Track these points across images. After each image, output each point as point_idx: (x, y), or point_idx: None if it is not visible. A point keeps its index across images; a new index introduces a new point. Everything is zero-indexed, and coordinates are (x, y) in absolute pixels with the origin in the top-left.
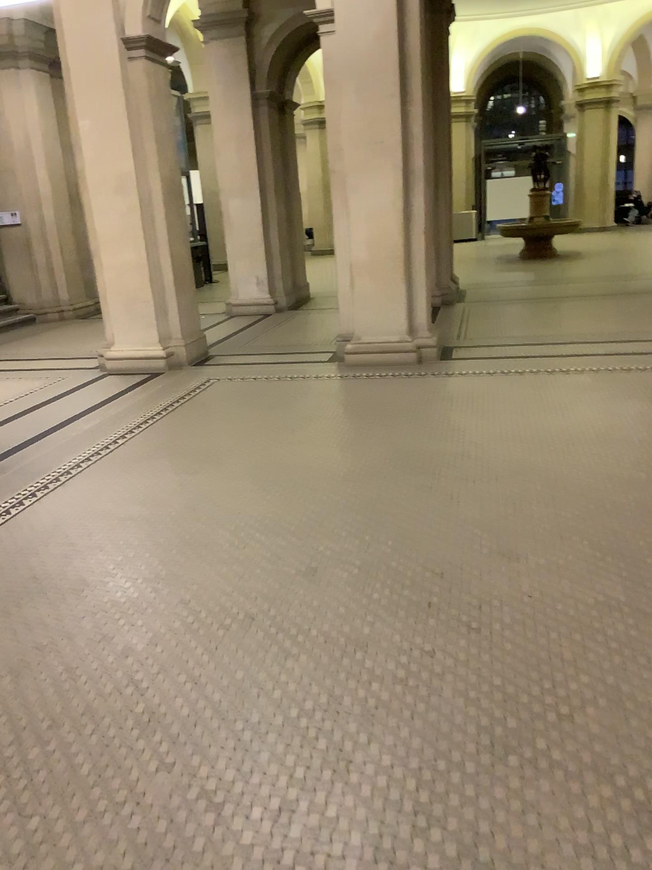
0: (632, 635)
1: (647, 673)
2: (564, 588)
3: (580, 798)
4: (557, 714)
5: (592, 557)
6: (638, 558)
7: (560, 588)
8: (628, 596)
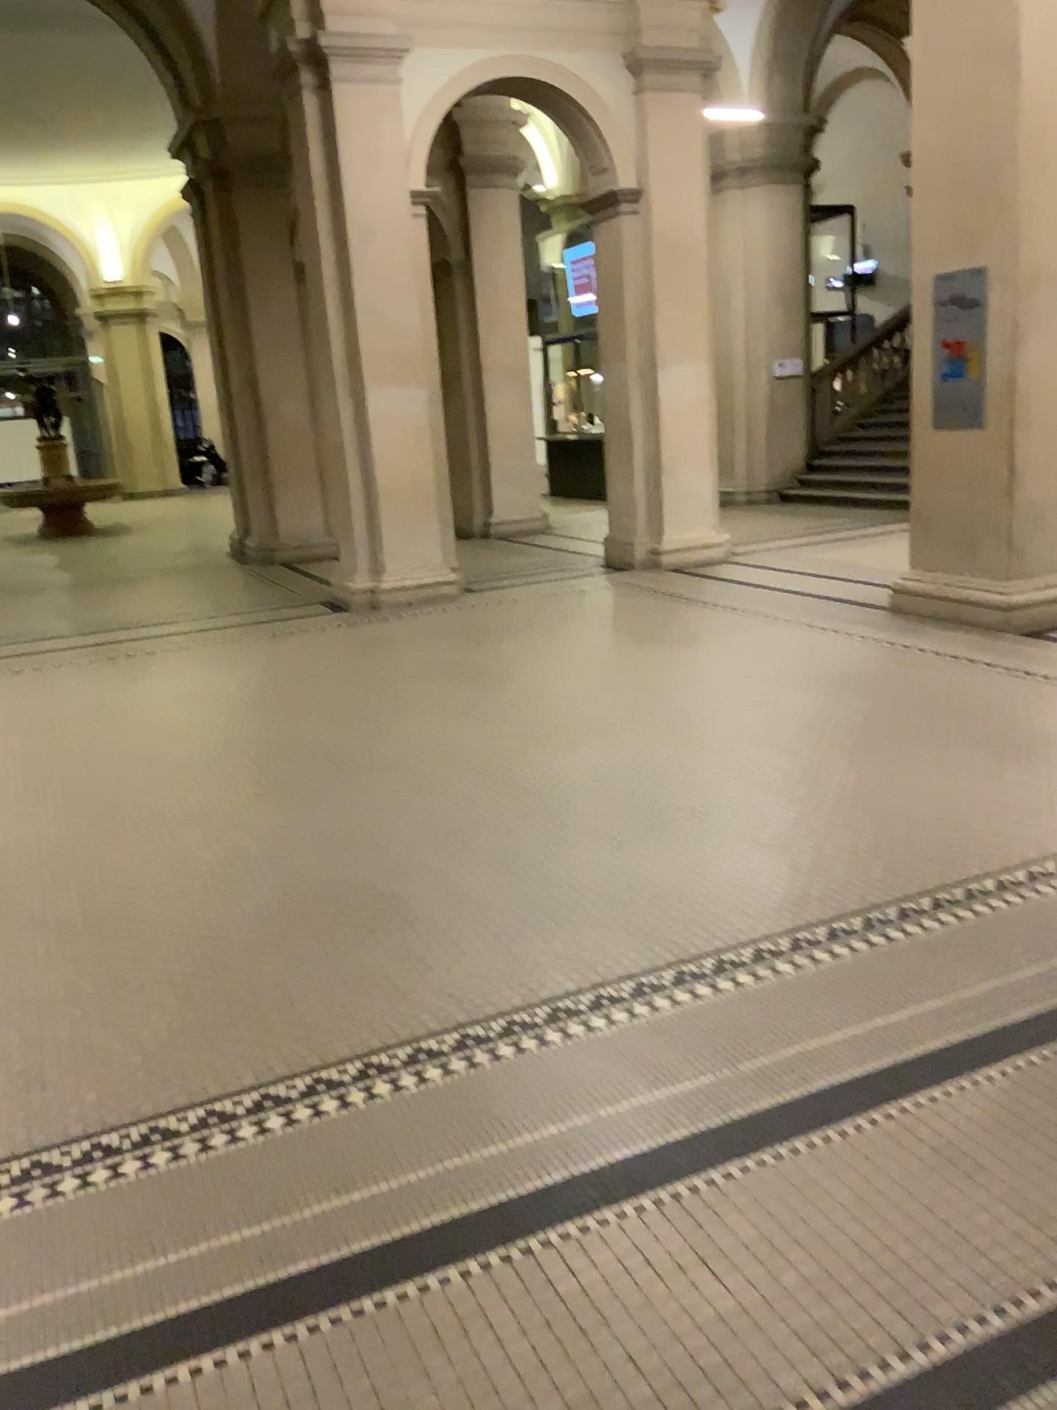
0: (82, 845)
1: (88, 862)
2: (25, 831)
3: (11, 938)
4: (1, 904)
5: (59, 805)
6: (105, 797)
7: (21, 832)
8: (86, 822)
